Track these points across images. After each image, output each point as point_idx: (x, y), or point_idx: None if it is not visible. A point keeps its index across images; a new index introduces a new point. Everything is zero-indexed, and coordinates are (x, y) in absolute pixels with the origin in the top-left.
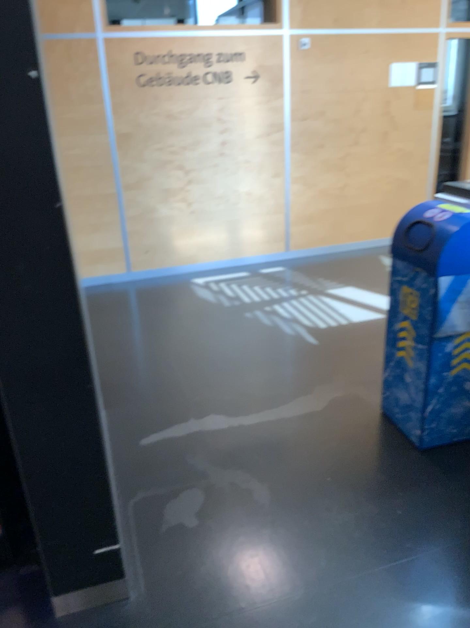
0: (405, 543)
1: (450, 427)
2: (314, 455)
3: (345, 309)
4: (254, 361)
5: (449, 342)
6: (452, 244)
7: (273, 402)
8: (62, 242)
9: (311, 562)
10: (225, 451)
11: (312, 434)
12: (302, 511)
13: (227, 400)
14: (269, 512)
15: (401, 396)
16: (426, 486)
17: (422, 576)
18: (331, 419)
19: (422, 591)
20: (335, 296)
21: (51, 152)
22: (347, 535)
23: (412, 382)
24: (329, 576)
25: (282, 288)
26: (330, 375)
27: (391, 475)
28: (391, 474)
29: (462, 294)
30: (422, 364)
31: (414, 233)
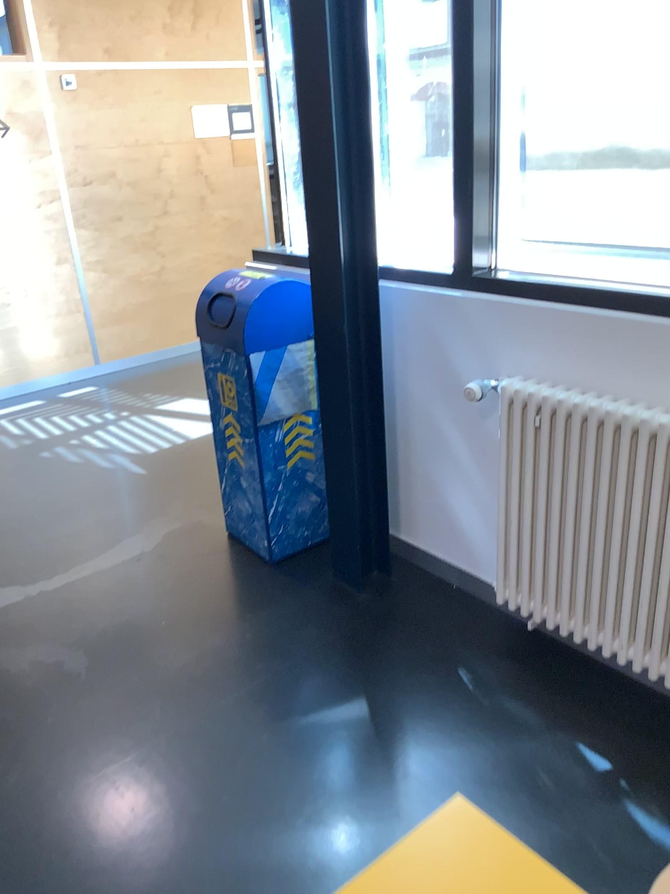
0: (257, 666)
1: (301, 531)
2: (145, 602)
3: (182, 426)
4: (60, 511)
5: (278, 429)
6: (258, 314)
7: (88, 555)
8: None
9: (145, 719)
10: (25, 626)
11: (142, 579)
12: (133, 667)
13: (23, 566)
14: (89, 680)
15: (242, 507)
16: (280, 601)
17: (276, 694)
18: (166, 557)
19: (275, 708)
20: (168, 413)
21: None
22: (189, 678)
23: (249, 487)
24: (168, 726)
25: (96, 414)
26: (163, 507)
27: (241, 600)
28: (240, 599)
29: (282, 371)
30: (254, 461)
31: (216, 307)
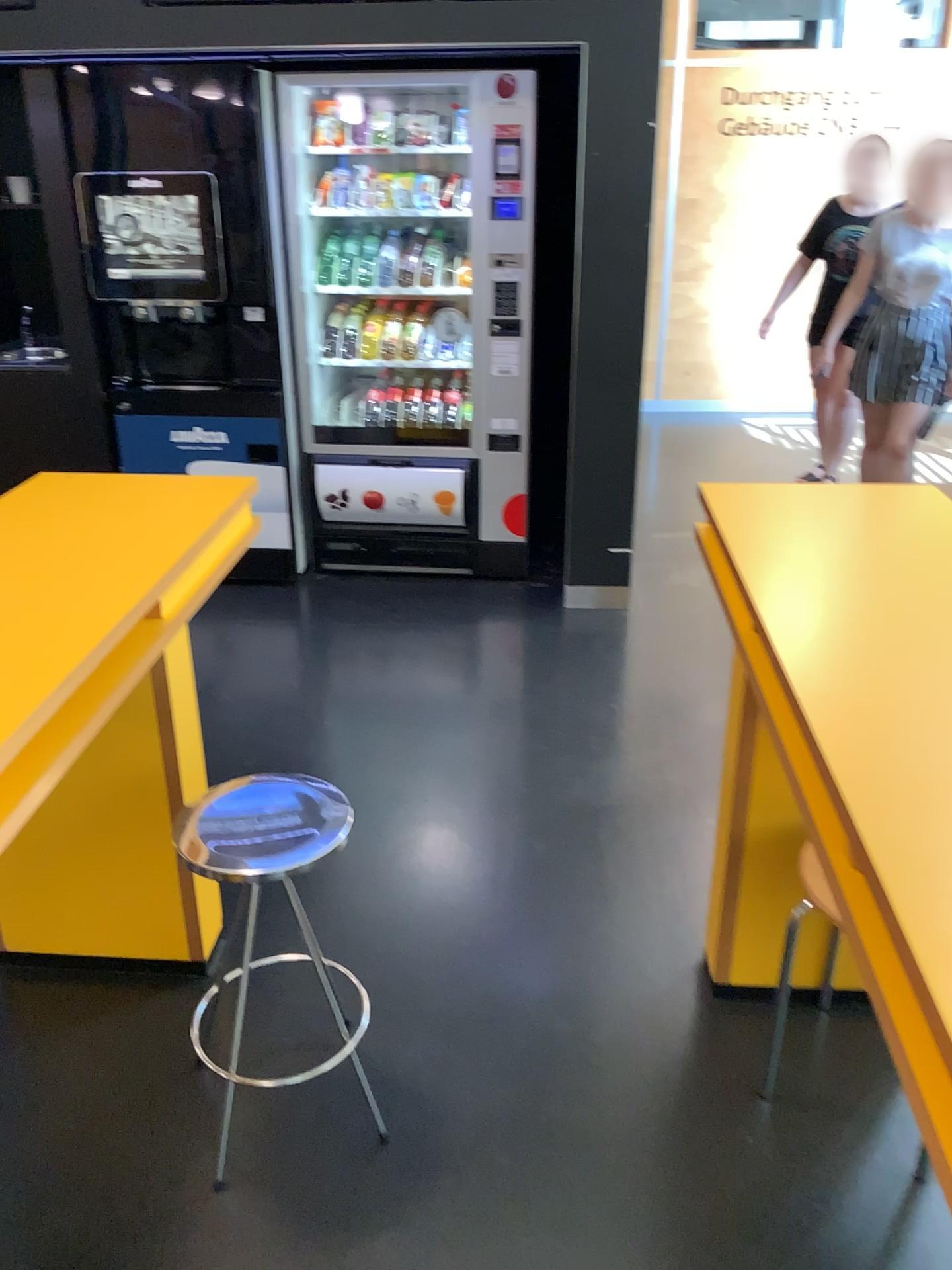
0: None
1: None
2: None
3: None
4: None
5: None
6: None
7: None
8: (646, 260)
9: None
10: None
11: None
12: None
13: None
14: None
15: None
16: None
17: None
18: None
19: None
20: None
21: (652, 188)
22: None
23: None
24: None
25: None
26: None
27: None
28: None
29: None
30: None
31: None
